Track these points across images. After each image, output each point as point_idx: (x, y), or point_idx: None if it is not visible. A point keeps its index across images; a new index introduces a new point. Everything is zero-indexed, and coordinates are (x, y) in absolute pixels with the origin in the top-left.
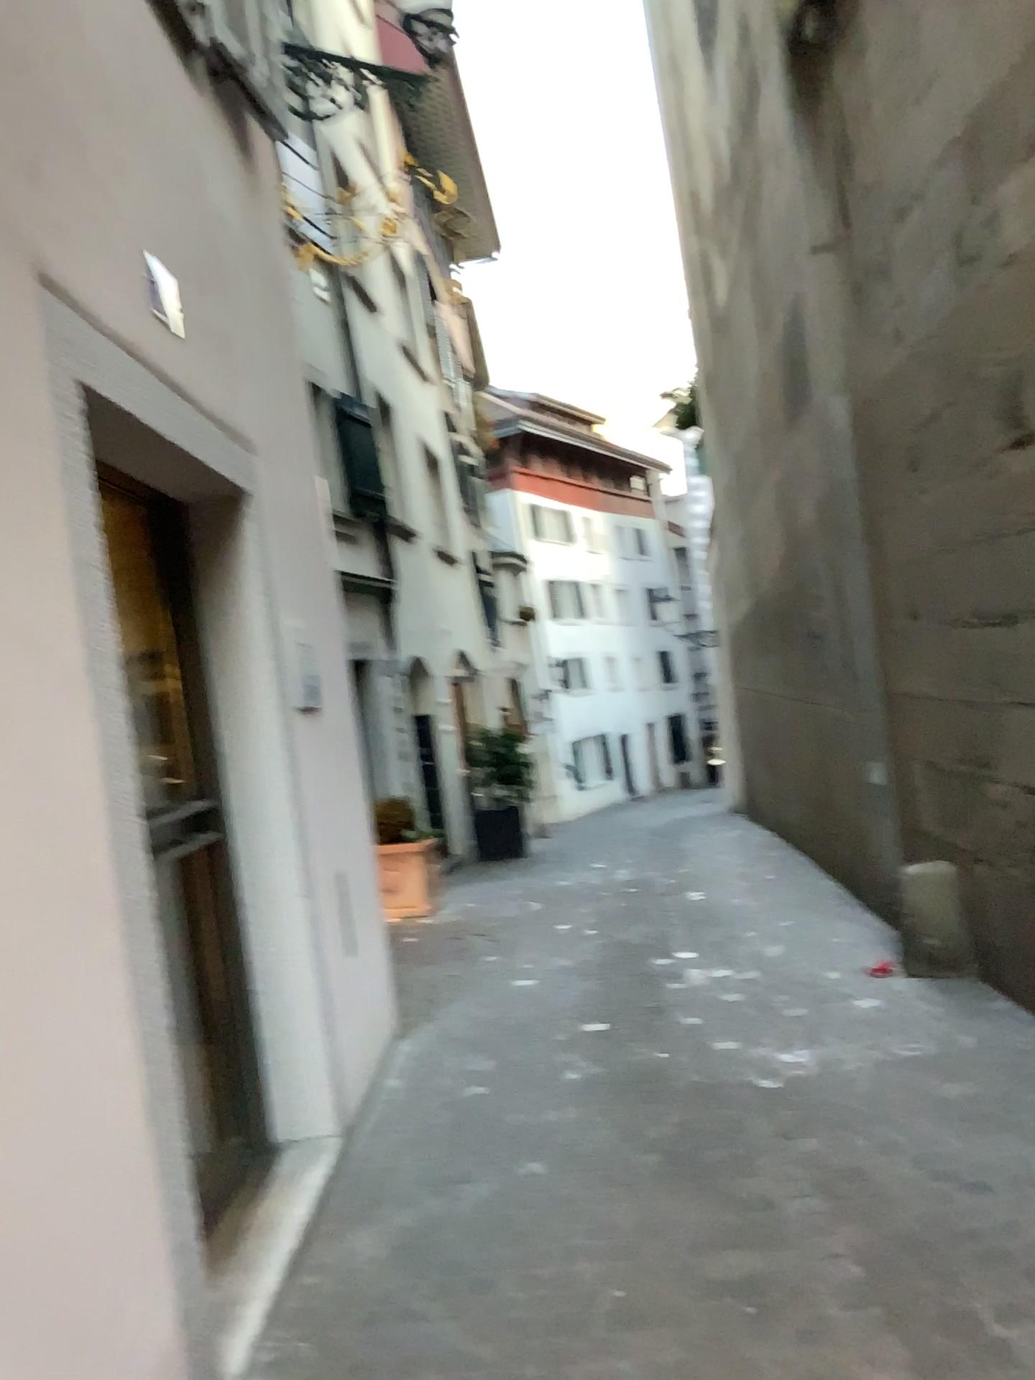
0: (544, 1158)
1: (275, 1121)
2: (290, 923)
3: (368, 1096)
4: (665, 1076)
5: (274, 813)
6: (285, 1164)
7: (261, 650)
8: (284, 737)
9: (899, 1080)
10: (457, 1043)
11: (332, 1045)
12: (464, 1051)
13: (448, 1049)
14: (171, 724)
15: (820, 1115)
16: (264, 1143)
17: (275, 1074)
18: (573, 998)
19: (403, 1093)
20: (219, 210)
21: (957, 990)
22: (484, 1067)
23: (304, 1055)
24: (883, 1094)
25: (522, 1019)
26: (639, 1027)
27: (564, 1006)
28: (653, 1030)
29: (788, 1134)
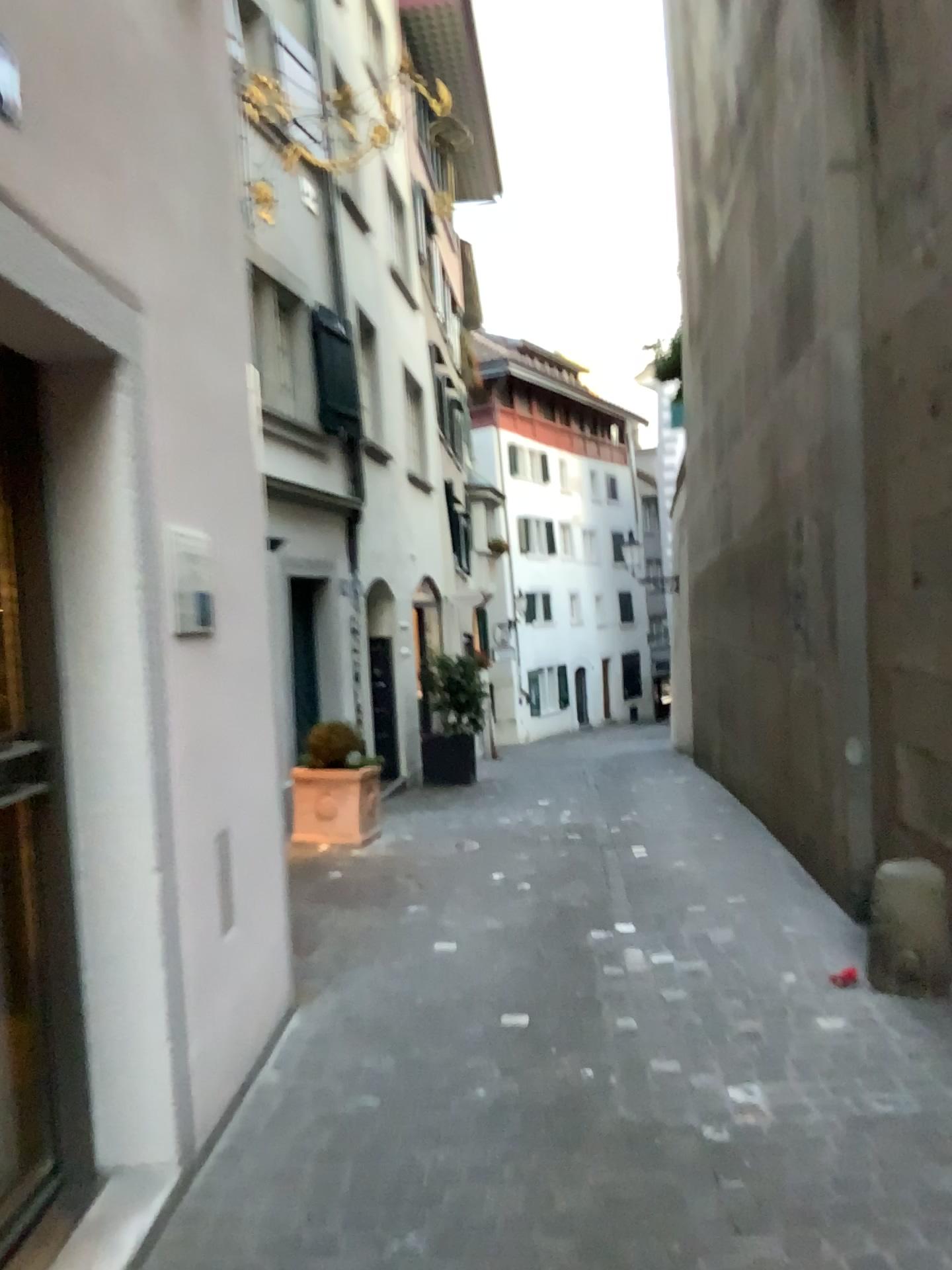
0: (427, 1230)
1: (99, 1148)
2: (140, 902)
3: (235, 1100)
4: (590, 1108)
5: (130, 765)
6: (101, 1210)
7: (130, 560)
8: (152, 670)
9: (877, 1155)
10: (355, 1029)
11: (183, 1053)
12: (361, 1041)
13: (343, 1036)
14: (8, 644)
15: (779, 1201)
16: (83, 1175)
17: (105, 1089)
18: (494, 979)
19: (278, 1098)
20: (121, 7)
21: (935, 1019)
22: (379, 1070)
23: (144, 1068)
24: (857, 1175)
25: (433, 1004)
26: (565, 1029)
27: (484, 989)
28: (581, 1037)
29: (739, 1232)
